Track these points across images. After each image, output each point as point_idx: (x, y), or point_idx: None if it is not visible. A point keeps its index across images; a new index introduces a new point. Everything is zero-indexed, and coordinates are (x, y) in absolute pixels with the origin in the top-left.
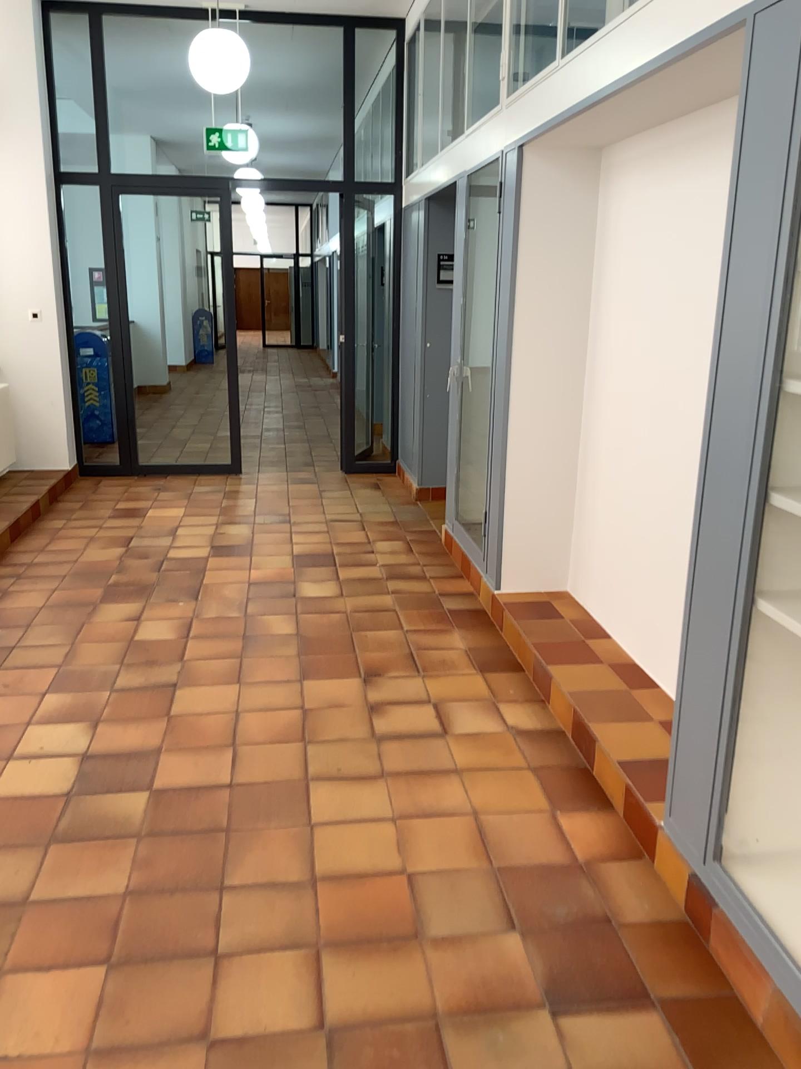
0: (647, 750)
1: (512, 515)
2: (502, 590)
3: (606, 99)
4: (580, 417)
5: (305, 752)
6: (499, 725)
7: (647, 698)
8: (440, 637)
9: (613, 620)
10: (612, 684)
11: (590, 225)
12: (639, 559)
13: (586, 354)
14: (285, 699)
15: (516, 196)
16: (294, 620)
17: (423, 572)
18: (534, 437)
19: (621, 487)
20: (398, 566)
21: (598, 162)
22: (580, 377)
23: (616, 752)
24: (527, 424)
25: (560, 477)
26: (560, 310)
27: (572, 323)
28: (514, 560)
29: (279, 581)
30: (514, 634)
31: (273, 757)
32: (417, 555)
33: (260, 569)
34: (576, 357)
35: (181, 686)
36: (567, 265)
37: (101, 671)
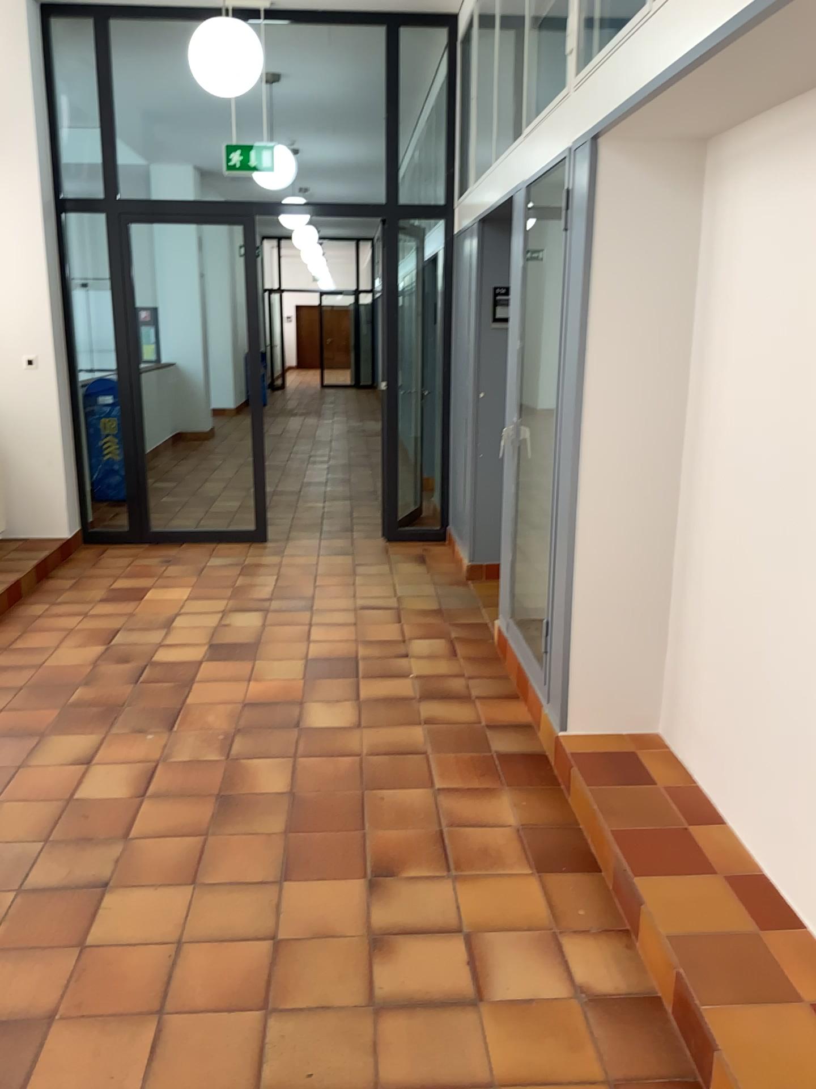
0: (800, 1077)
1: (582, 632)
2: (568, 729)
3: (731, 40)
4: (675, 502)
5: (260, 1036)
6: (560, 984)
7: (788, 953)
8: (482, 803)
9: (726, 799)
10: (730, 919)
11: (691, 243)
12: (768, 724)
13: (685, 418)
14: (252, 920)
15: (589, 208)
16: (289, 770)
17: (467, 692)
18: (613, 529)
19: (737, 610)
20: (435, 681)
21: (704, 155)
22: (677, 450)
23: (748, 1075)
24: (602, 512)
25: (648, 583)
26: (650, 359)
27: (666, 377)
28: (585, 691)
29: (281, 703)
30: (584, 805)
31: (210, 1045)
32: (461, 666)
33: (259, 684)
34: (671, 423)
35: (111, 890)
36: (658, 299)
37: (12, 856)
